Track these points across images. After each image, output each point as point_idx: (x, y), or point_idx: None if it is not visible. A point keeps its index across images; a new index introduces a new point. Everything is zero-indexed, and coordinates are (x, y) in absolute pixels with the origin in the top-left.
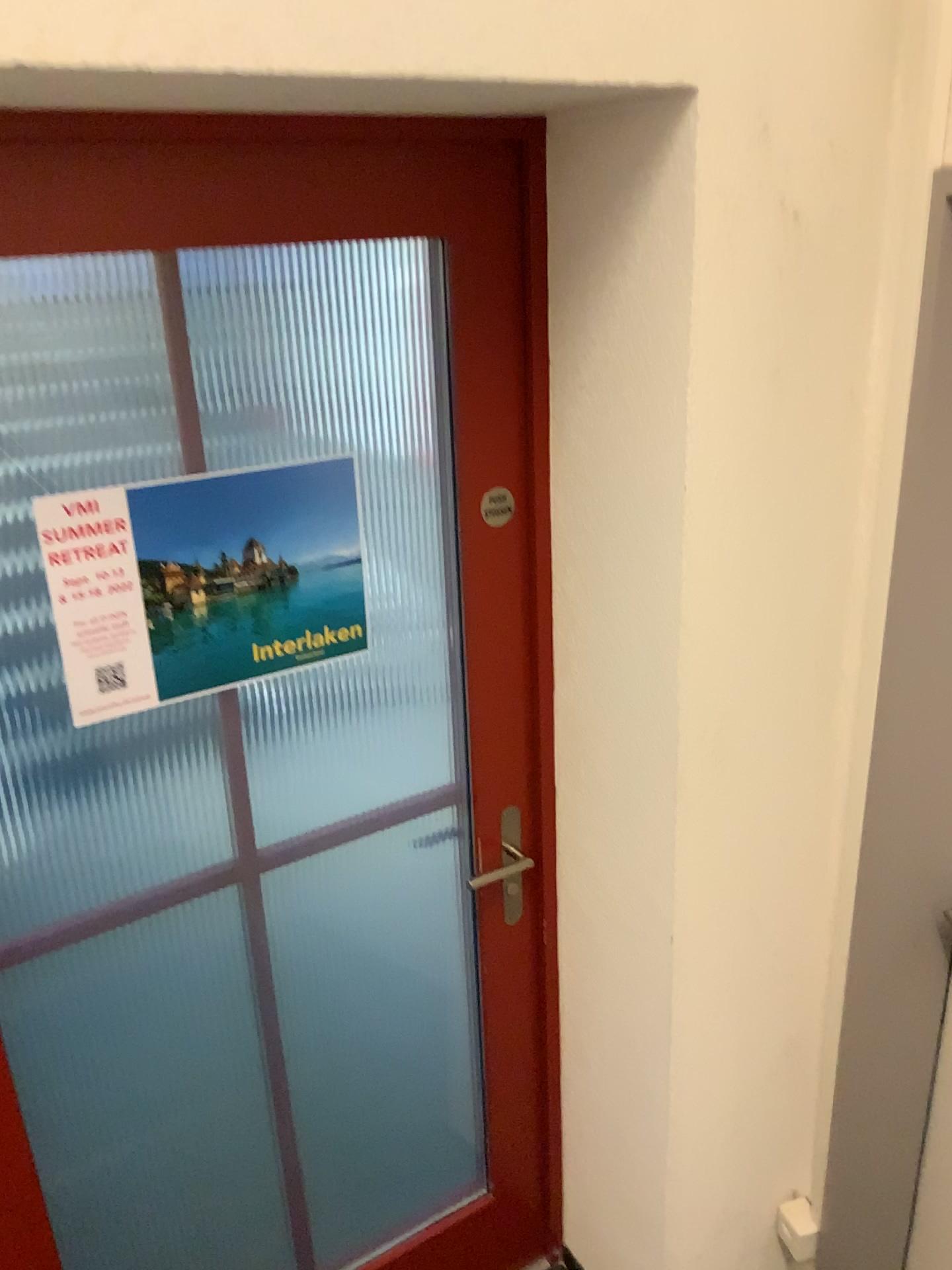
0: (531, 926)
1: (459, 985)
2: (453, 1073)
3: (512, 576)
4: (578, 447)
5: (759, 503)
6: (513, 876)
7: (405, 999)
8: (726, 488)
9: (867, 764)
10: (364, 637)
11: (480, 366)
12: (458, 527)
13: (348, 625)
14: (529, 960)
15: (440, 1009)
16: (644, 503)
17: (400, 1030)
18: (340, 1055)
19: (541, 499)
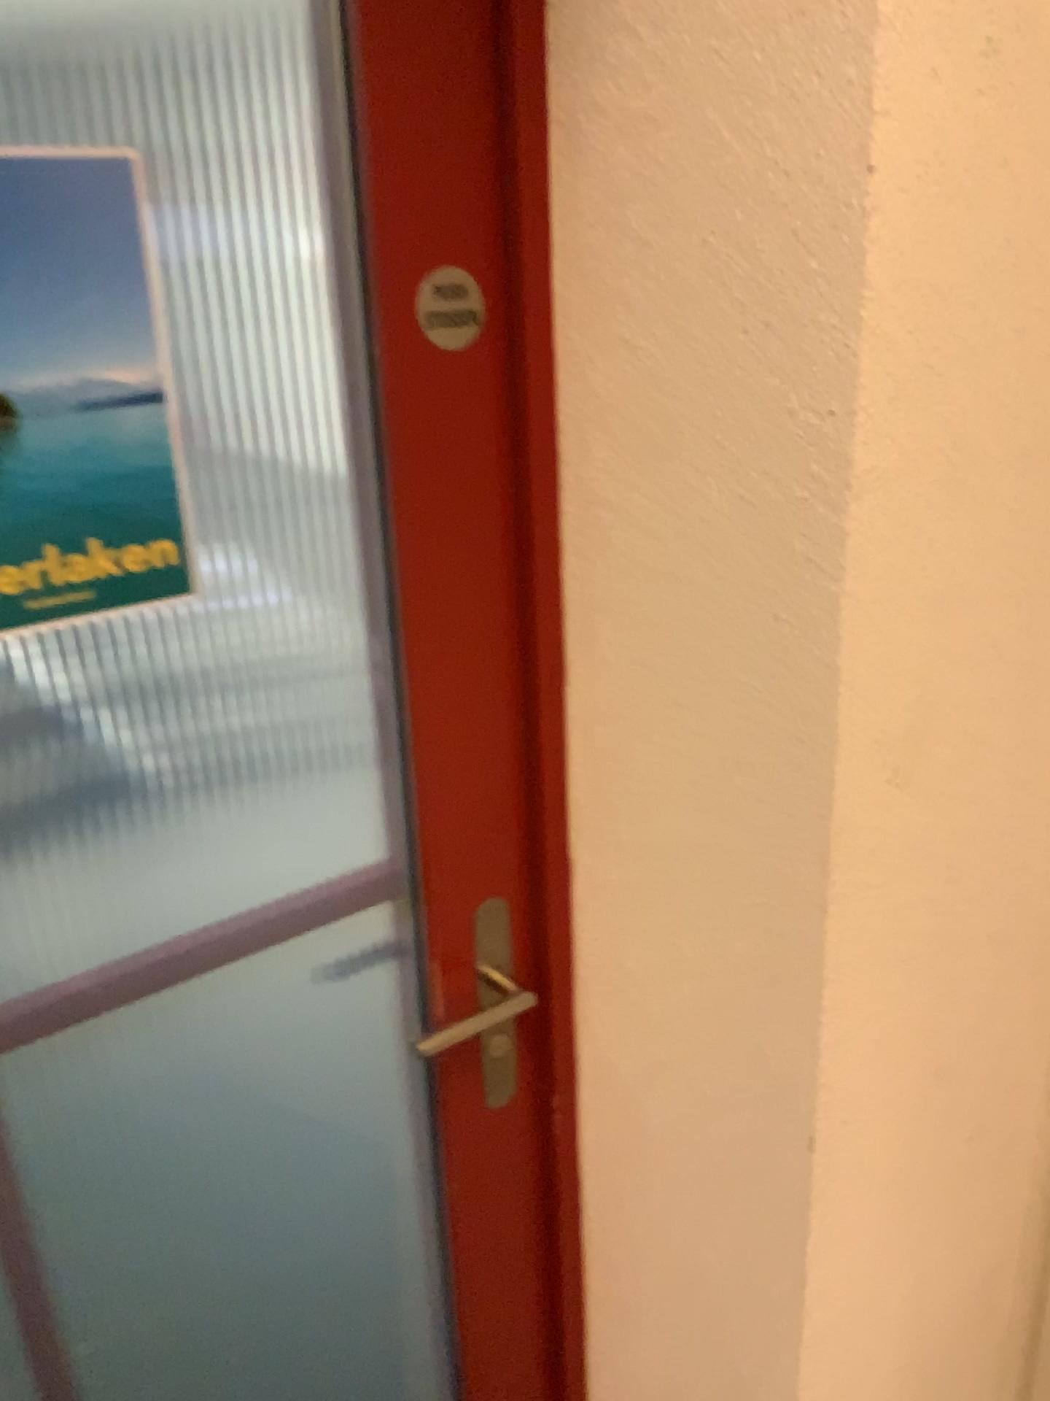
0: (533, 1106)
1: (409, 1217)
2: (402, 1365)
3: (483, 459)
4: (608, 177)
5: (991, 252)
6: (499, 1023)
7: (310, 1255)
8: (938, 200)
9: None
10: (192, 572)
11: (407, 2)
12: (375, 351)
13: (153, 542)
14: (530, 1165)
15: (376, 1262)
16: (756, 252)
17: (302, 1309)
18: (187, 1371)
19: (536, 308)
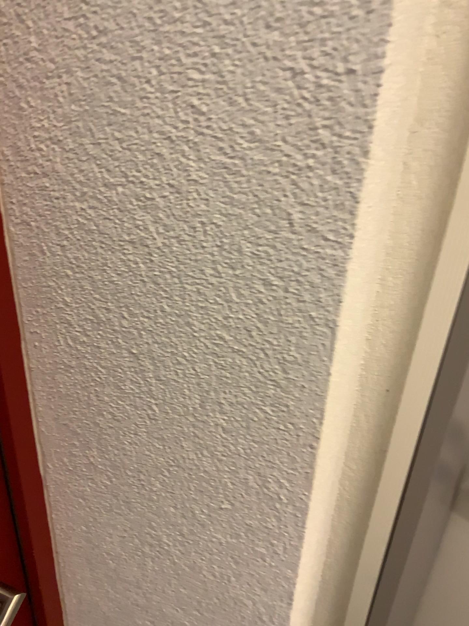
0: None
1: None
2: None
3: None
4: None
5: None
6: None
7: None
8: None
9: (438, 344)
10: None
11: None
12: None
13: None
14: None
15: None
16: None
17: None
18: None
19: None
